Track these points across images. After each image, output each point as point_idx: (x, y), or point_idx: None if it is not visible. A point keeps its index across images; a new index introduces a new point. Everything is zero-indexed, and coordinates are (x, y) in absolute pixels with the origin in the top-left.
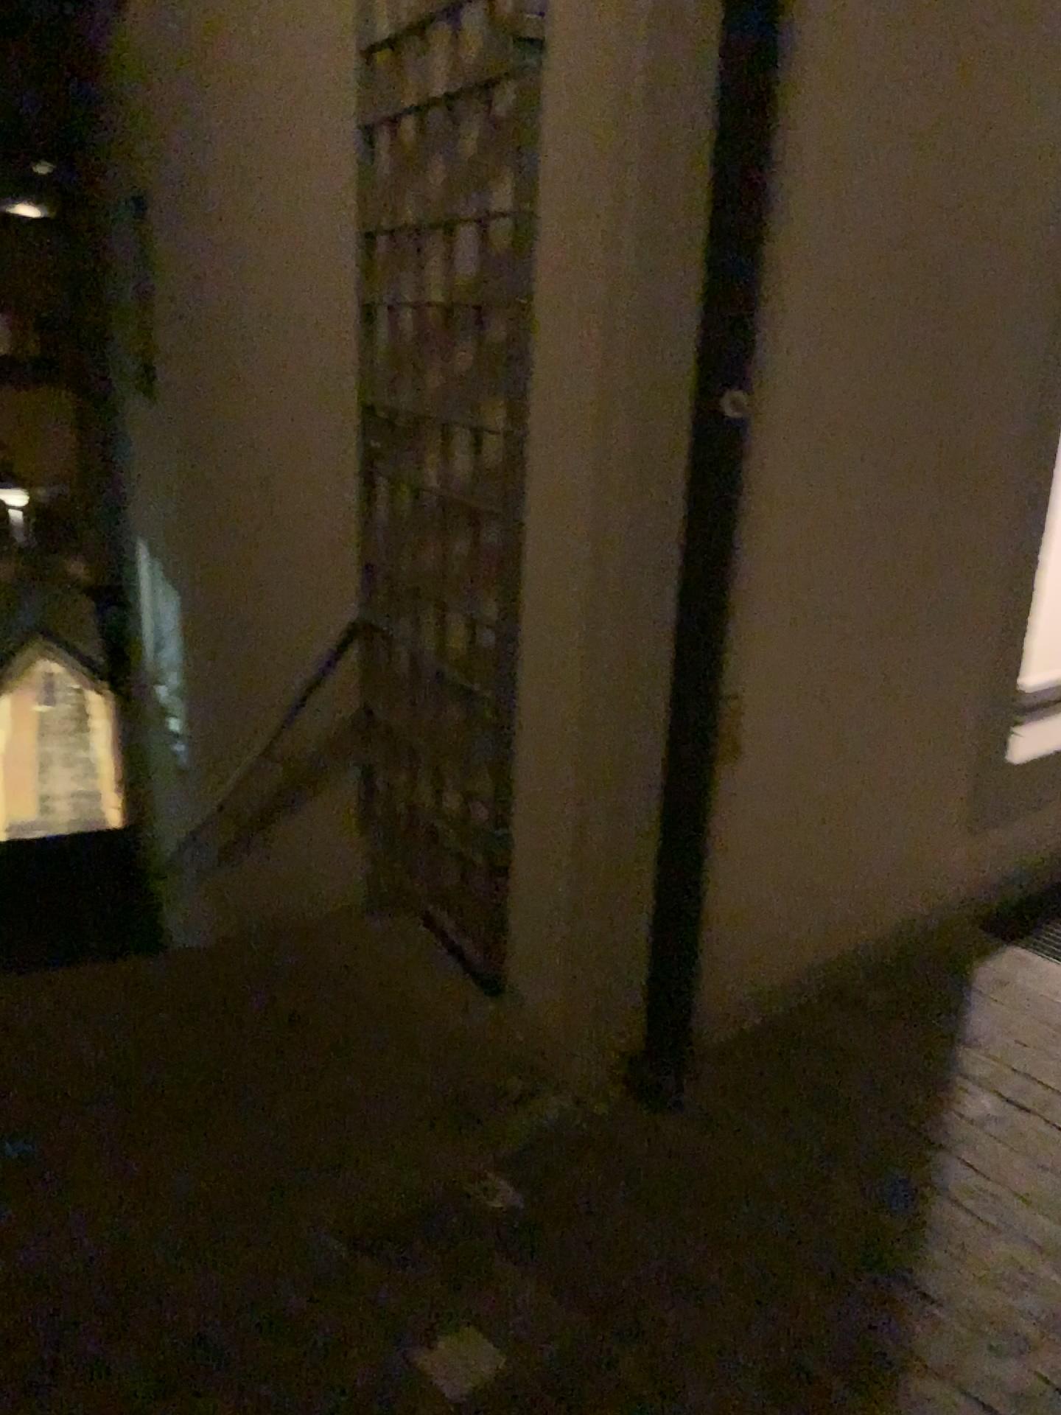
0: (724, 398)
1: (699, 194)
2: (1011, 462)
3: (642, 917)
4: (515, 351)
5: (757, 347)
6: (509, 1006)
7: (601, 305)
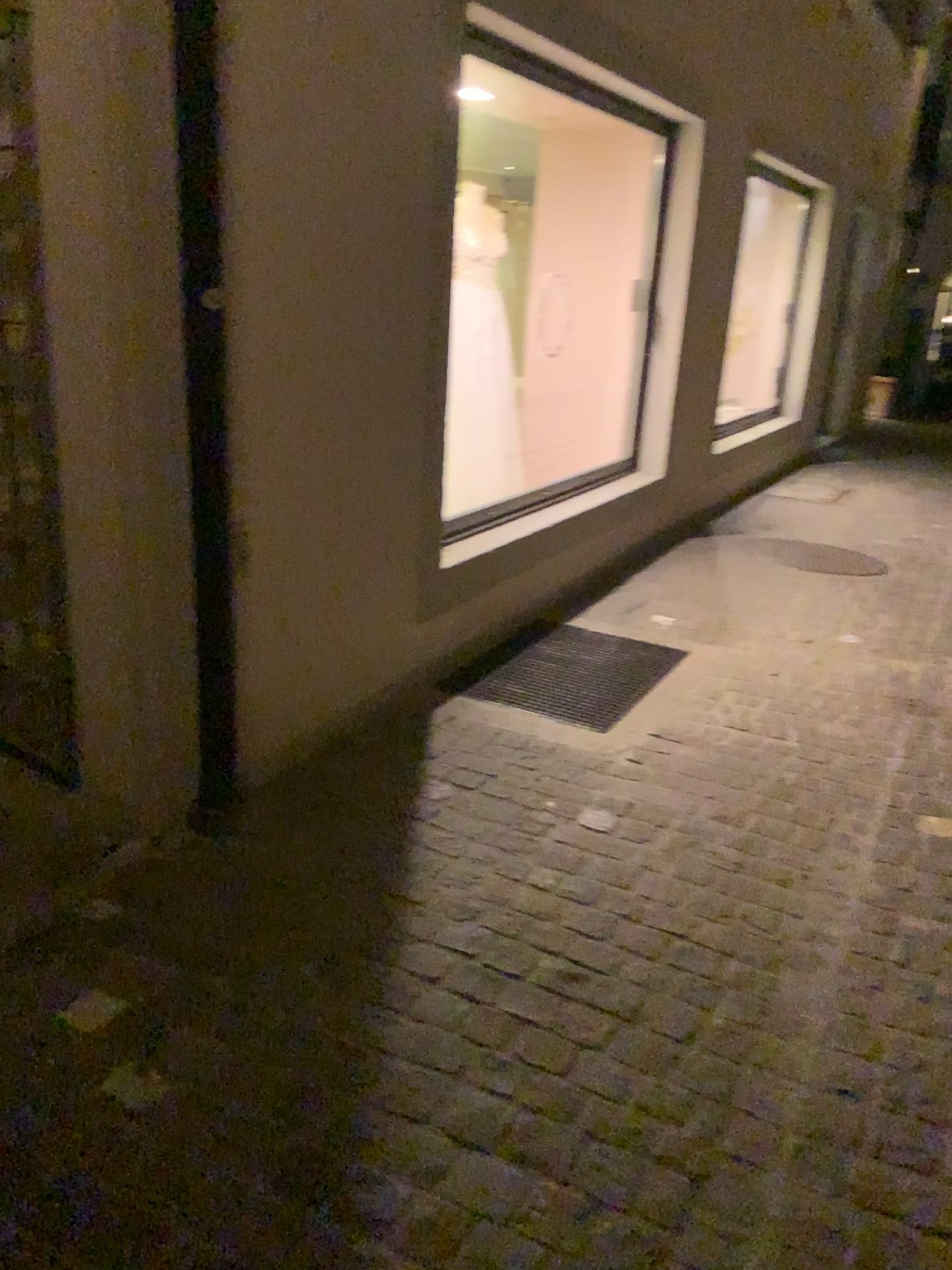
0: (211, 297)
1: (175, 147)
2: (418, 348)
3: (189, 691)
4: (31, 261)
5: (229, 260)
6: (87, 789)
7: (105, 227)
